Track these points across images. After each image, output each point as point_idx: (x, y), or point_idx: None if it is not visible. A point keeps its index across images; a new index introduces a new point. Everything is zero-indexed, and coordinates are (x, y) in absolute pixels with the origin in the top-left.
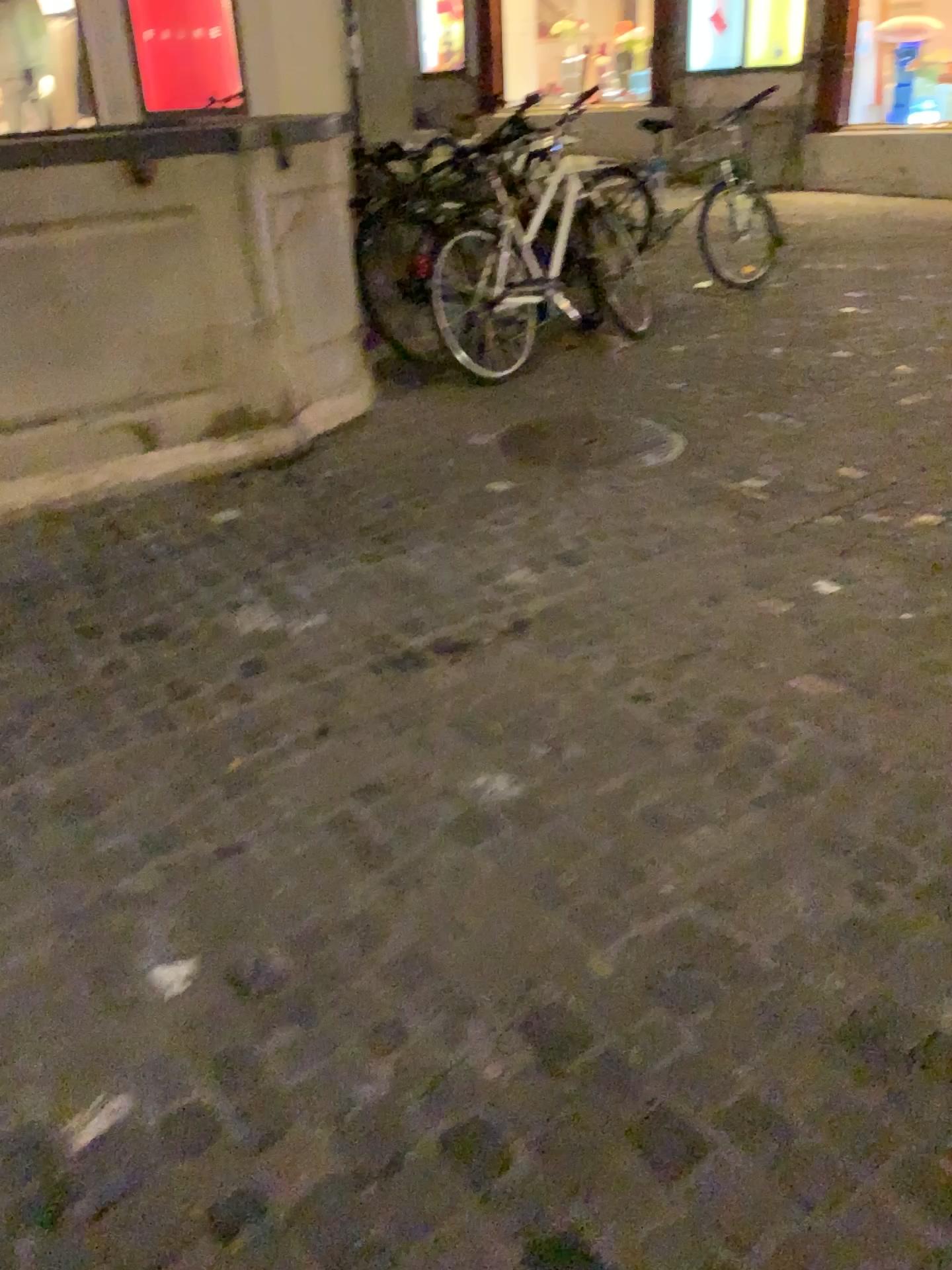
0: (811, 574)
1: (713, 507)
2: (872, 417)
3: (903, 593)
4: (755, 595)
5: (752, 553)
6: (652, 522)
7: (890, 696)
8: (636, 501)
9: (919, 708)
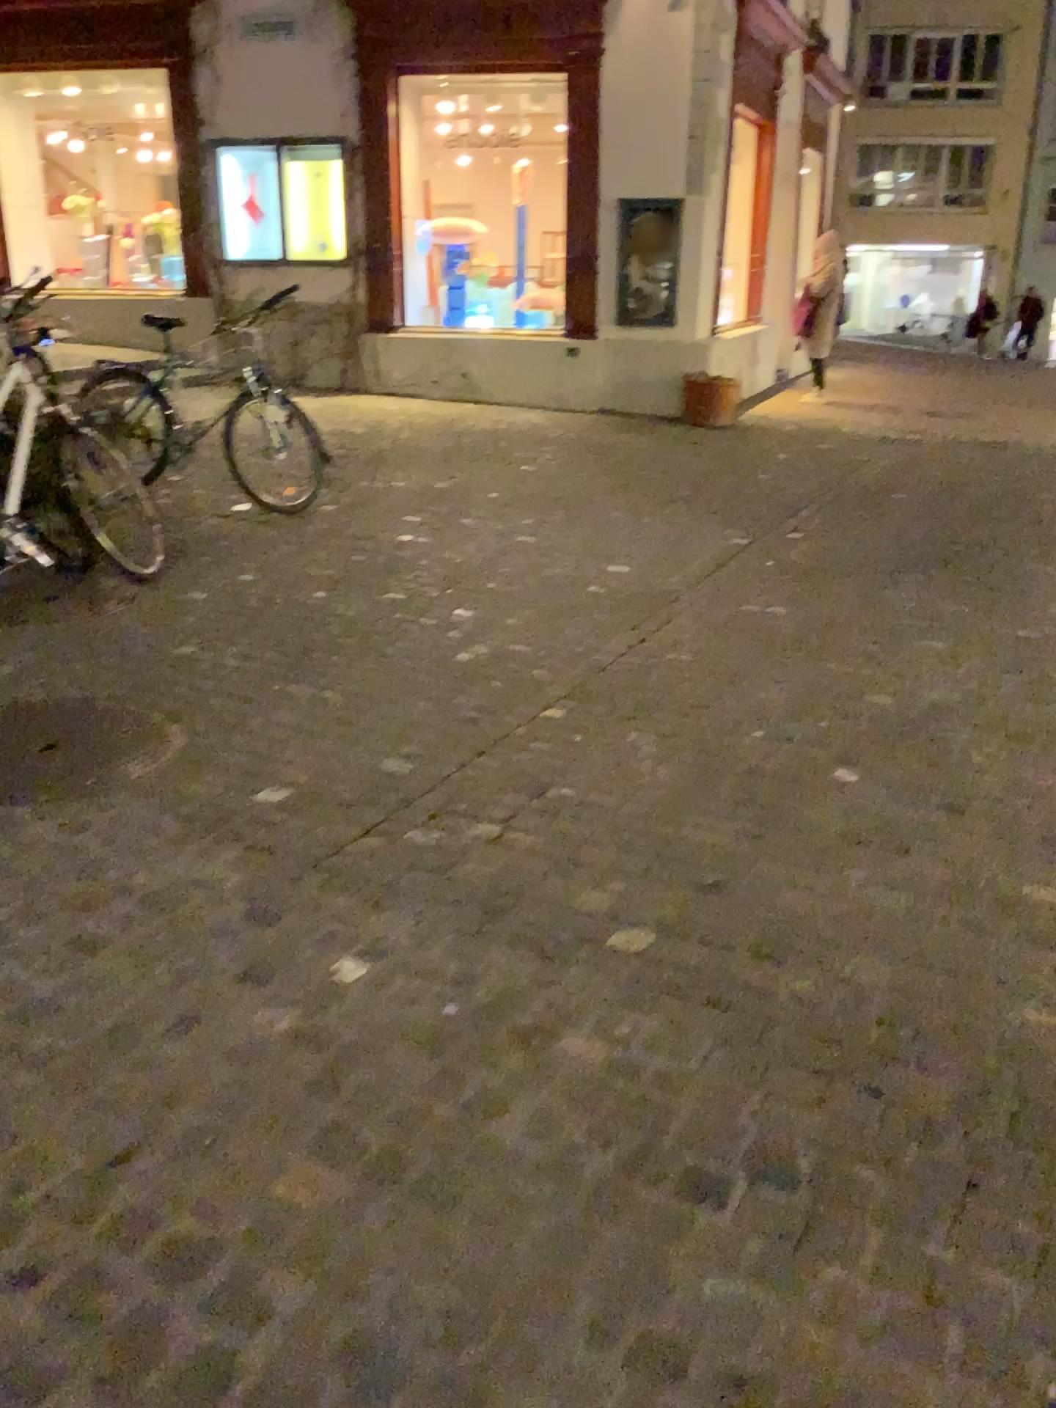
0: (326, 949)
1: (205, 845)
2: (422, 681)
3: (445, 966)
4: (241, 1005)
5: (249, 922)
6: (110, 885)
7: (416, 1180)
8: (93, 848)
9: (456, 1197)
